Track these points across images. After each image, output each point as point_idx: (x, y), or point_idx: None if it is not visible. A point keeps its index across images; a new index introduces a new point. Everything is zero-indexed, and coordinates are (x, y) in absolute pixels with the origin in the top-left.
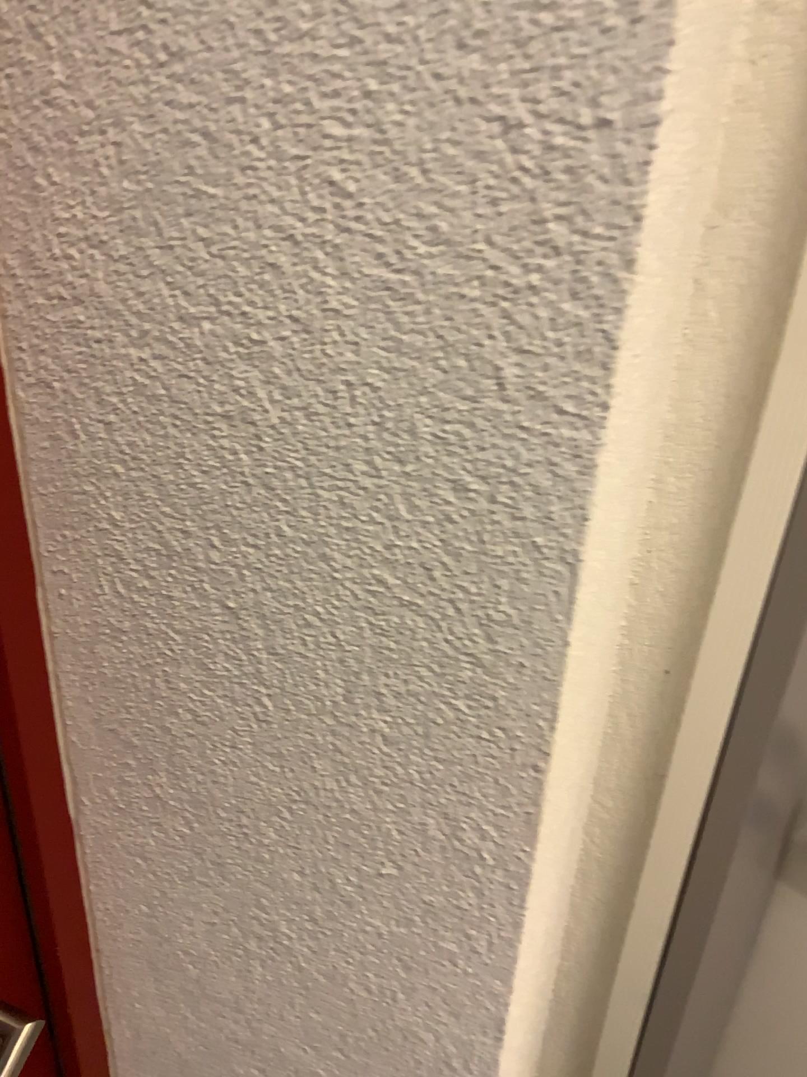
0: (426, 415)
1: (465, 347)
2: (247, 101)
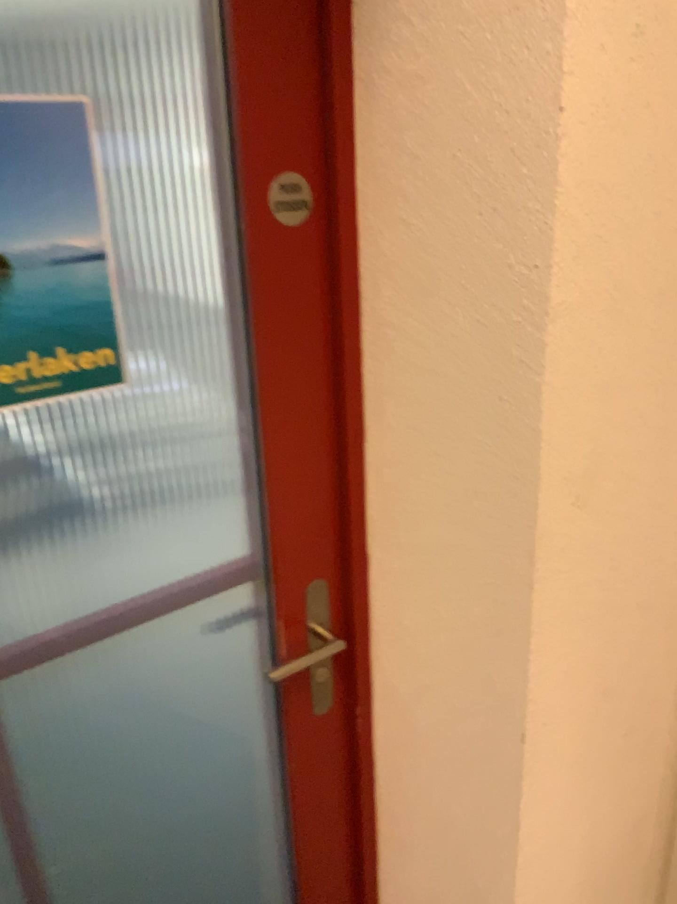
0: (497, 372)
1: (508, 345)
2: (446, 256)
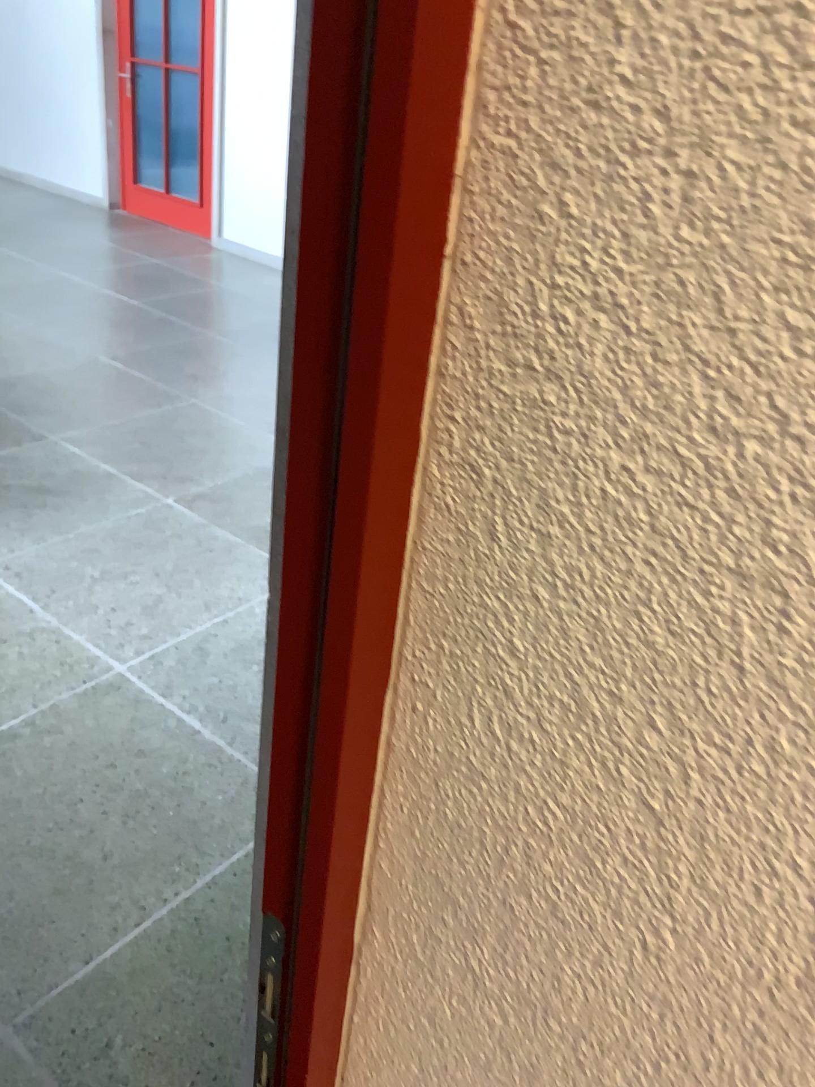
0: None
1: None
2: None
